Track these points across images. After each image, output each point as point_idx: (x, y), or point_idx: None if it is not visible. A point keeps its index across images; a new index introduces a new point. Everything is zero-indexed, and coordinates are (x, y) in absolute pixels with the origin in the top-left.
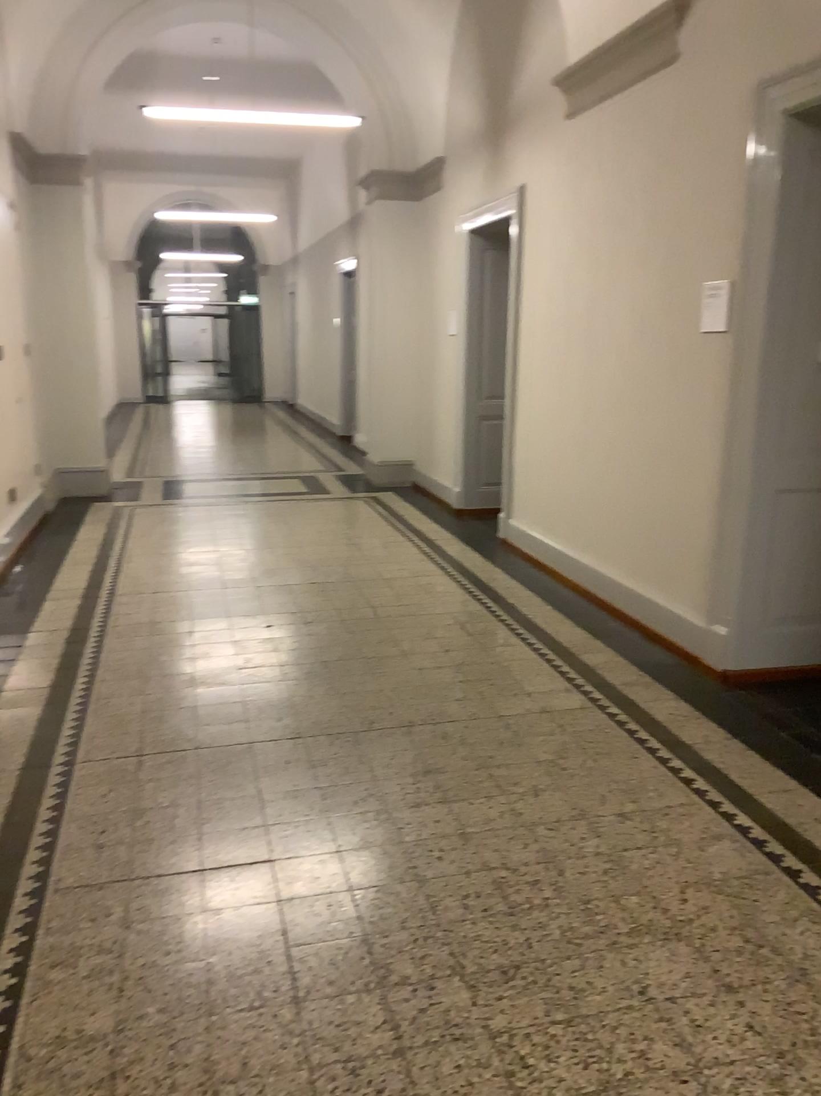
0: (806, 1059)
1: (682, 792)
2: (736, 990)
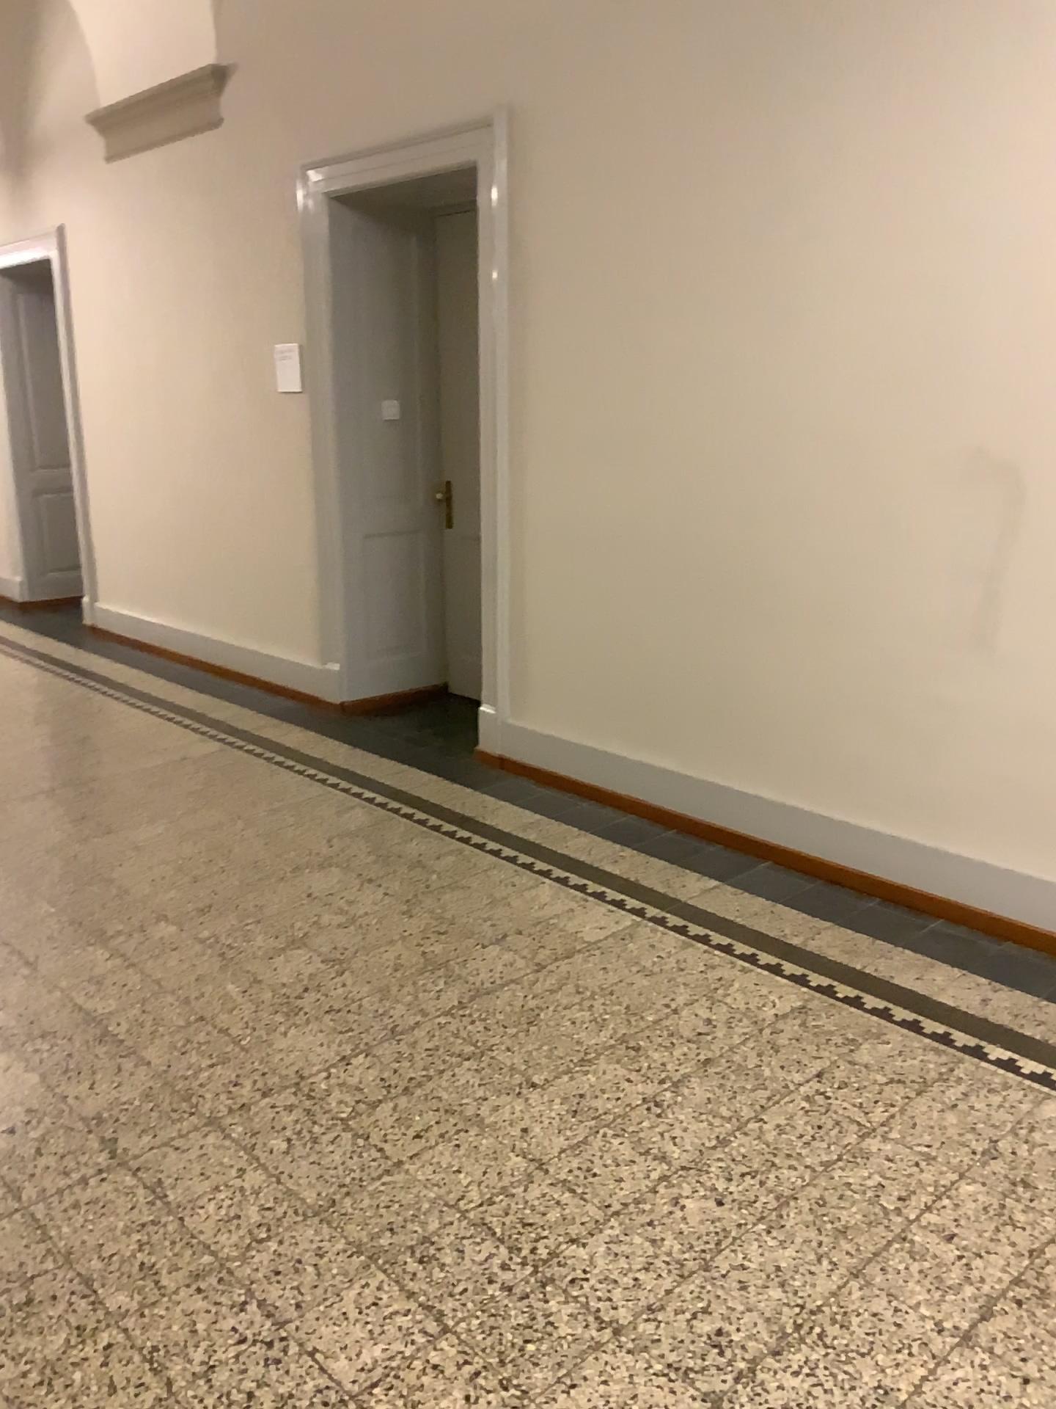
0: (421, 899)
1: (318, 788)
2: (373, 880)
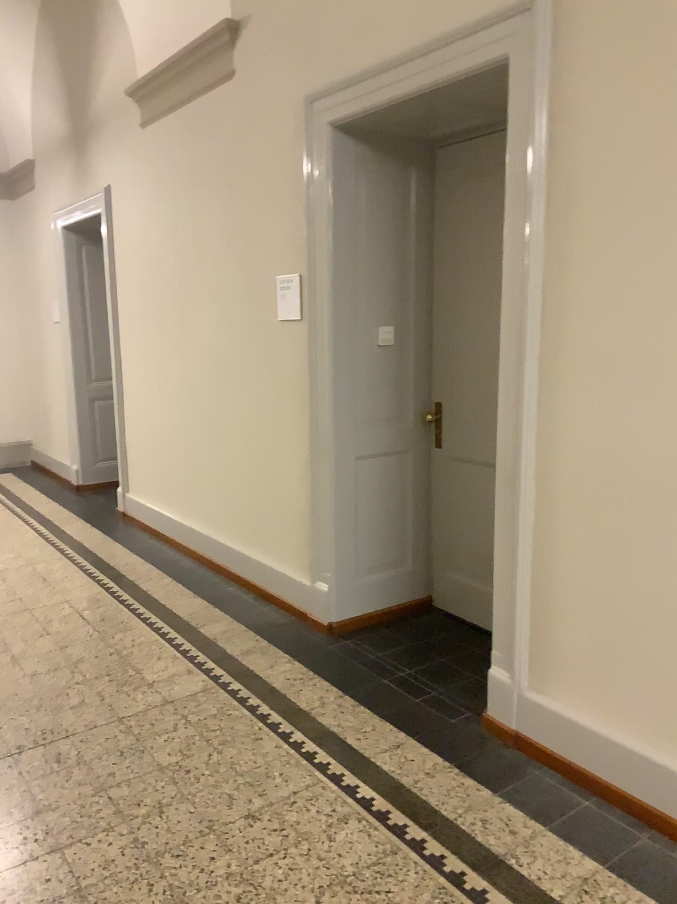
0: None
1: (306, 771)
2: None
